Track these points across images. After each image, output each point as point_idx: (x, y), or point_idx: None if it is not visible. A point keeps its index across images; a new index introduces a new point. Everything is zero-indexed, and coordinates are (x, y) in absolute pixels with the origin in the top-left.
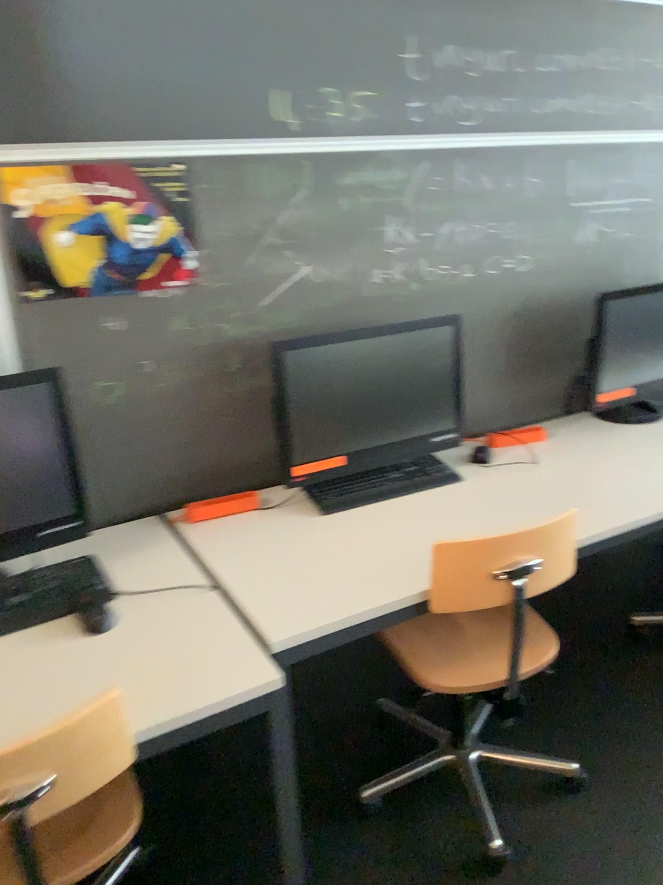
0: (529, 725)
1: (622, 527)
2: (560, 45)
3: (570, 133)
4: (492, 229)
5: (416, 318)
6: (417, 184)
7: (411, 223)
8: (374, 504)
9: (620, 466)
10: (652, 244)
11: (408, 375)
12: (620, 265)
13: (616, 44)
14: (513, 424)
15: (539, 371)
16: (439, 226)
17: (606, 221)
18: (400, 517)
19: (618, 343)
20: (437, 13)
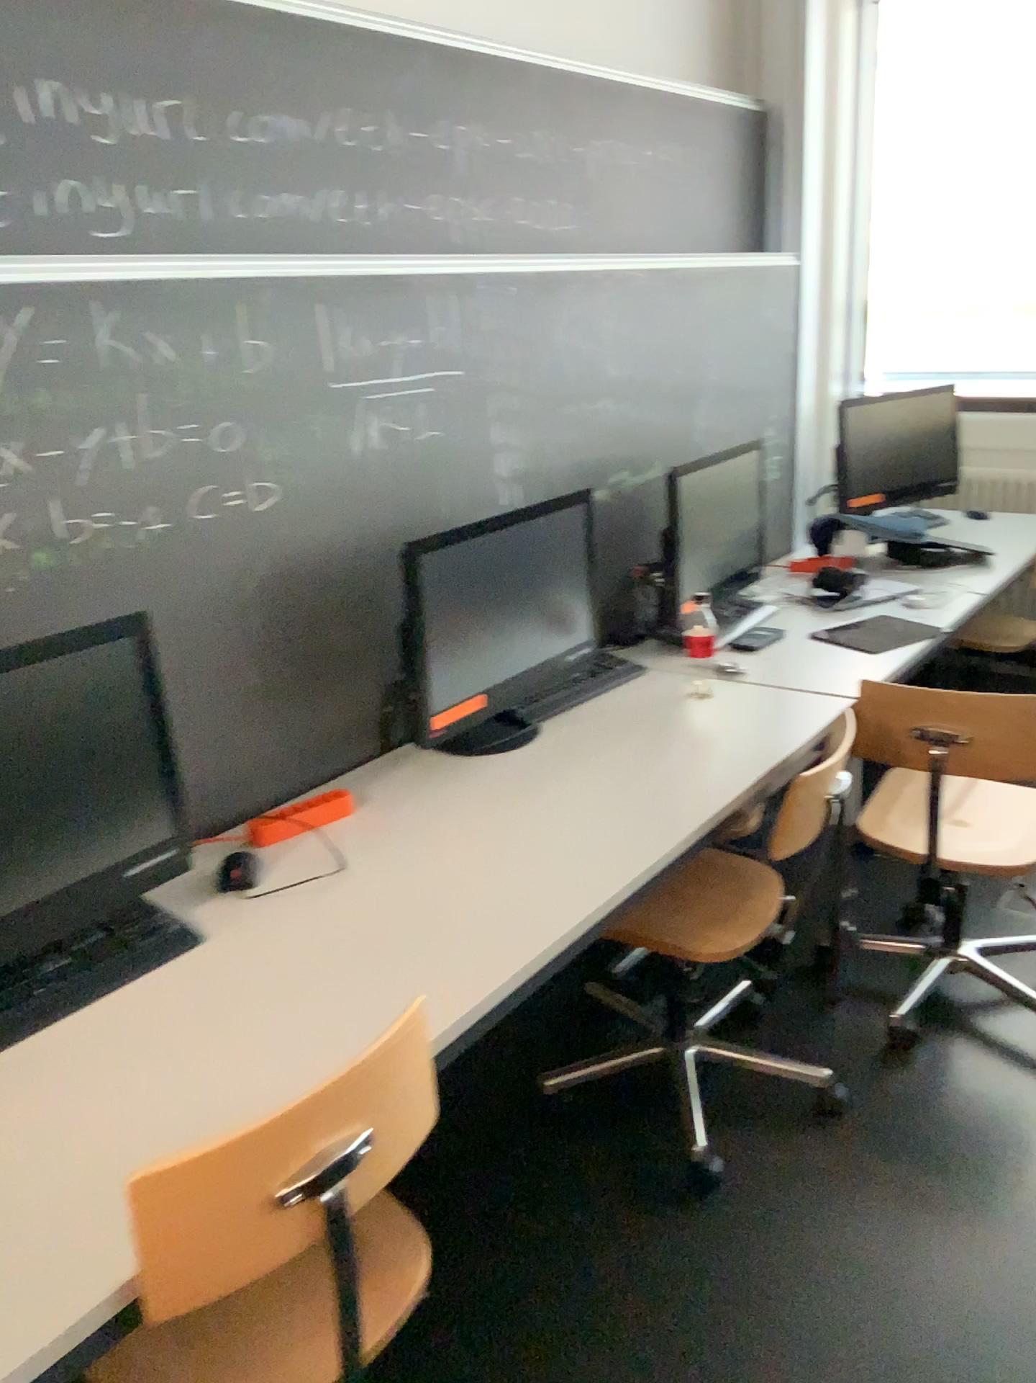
0: (404, 1375)
1: (511, 983)
2: (270, 100)
3: (313, 258)
4: (190, 436)
5: (59, 625)
6: (14, 354)
7: (12, 434)
8: (5, 1048)
9: (487, 846)
10: (478, 445)
11: (46, 753)
12: (432, 483)
13: (368, 108)
14: (292, 790)
15: (324, 686)
16: (78, 436)
17: (398, 410)
18: (67, 1070)
19: (450, 624)
20: (7, 13)
